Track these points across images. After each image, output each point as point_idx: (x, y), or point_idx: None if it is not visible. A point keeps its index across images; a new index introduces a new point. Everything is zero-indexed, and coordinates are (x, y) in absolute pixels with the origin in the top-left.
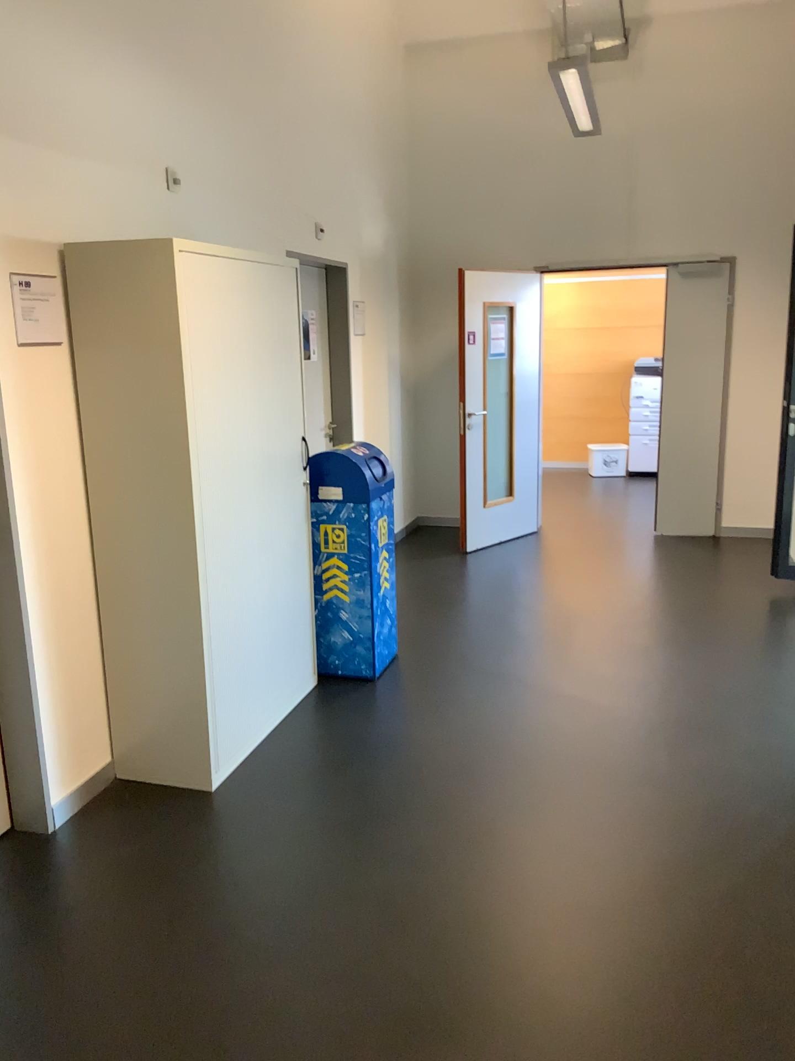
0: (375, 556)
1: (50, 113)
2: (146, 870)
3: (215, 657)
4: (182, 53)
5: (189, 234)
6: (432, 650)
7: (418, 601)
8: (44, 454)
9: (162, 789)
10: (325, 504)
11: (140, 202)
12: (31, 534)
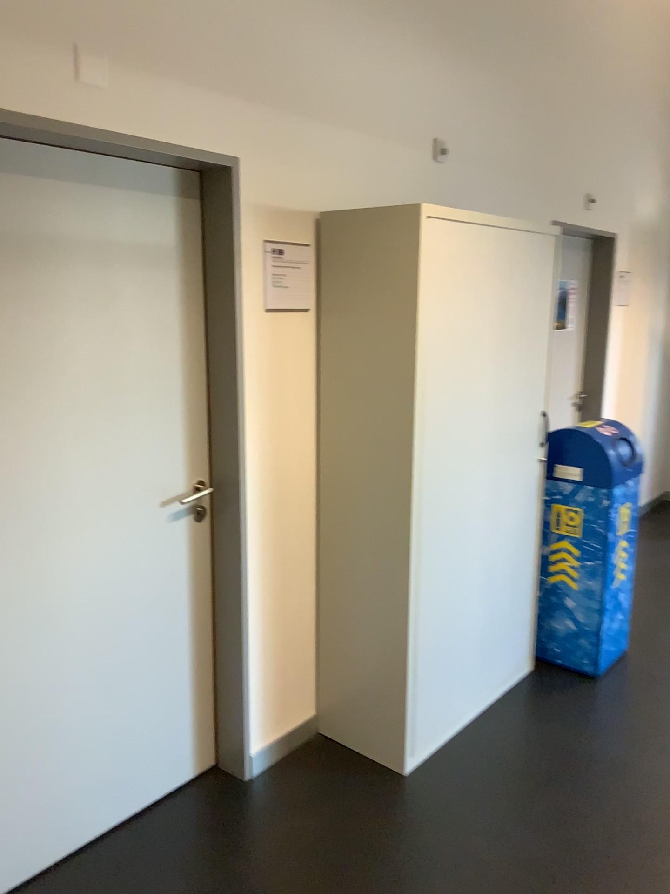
0: (612, 547)
1: (319, 84)
2: (319, 860)
3: (421, 639)
4: (463, 24)
5: (451, 203)
6: (667, 653)
7: (657, 587)
8: (278, 417)
9: (357, 758)
10: (562, 484)
11: (402, 172)
12: (256, 493)
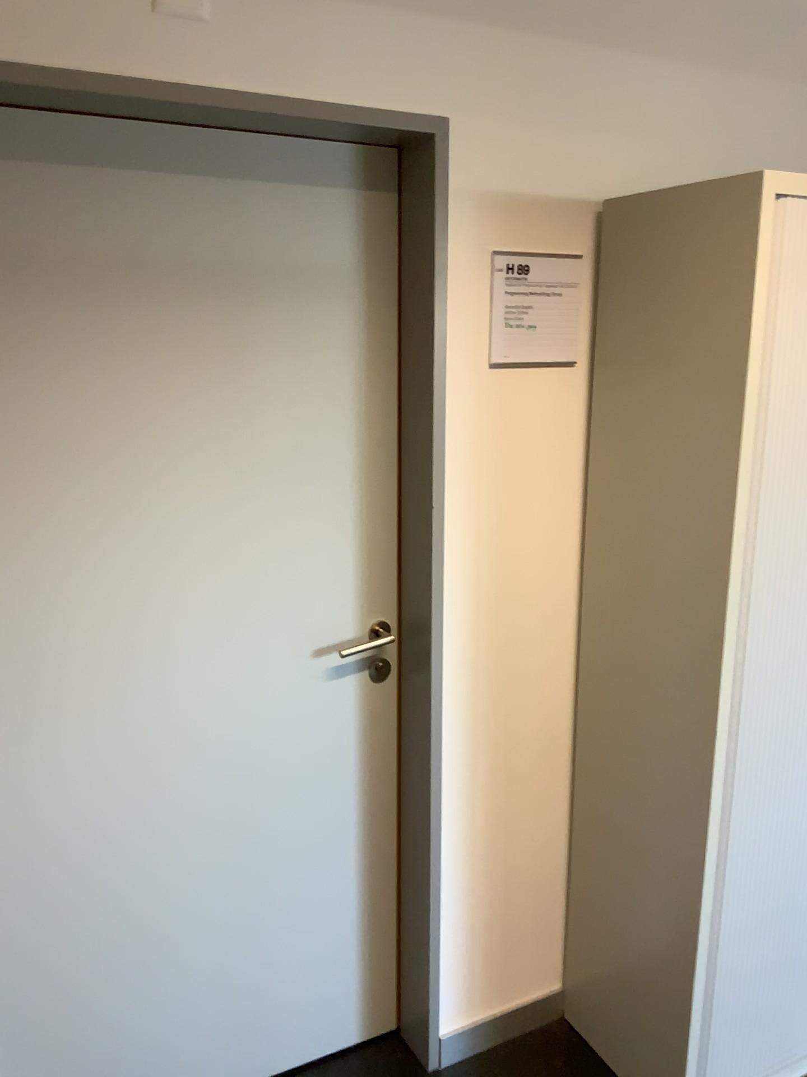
0: None
1: None
2: None
3: (722, 932)
4: None
5: None
6: None
7: None
8: (506, 533)
9: None
10: None
11: (777, 125)
12: (463, 649)
